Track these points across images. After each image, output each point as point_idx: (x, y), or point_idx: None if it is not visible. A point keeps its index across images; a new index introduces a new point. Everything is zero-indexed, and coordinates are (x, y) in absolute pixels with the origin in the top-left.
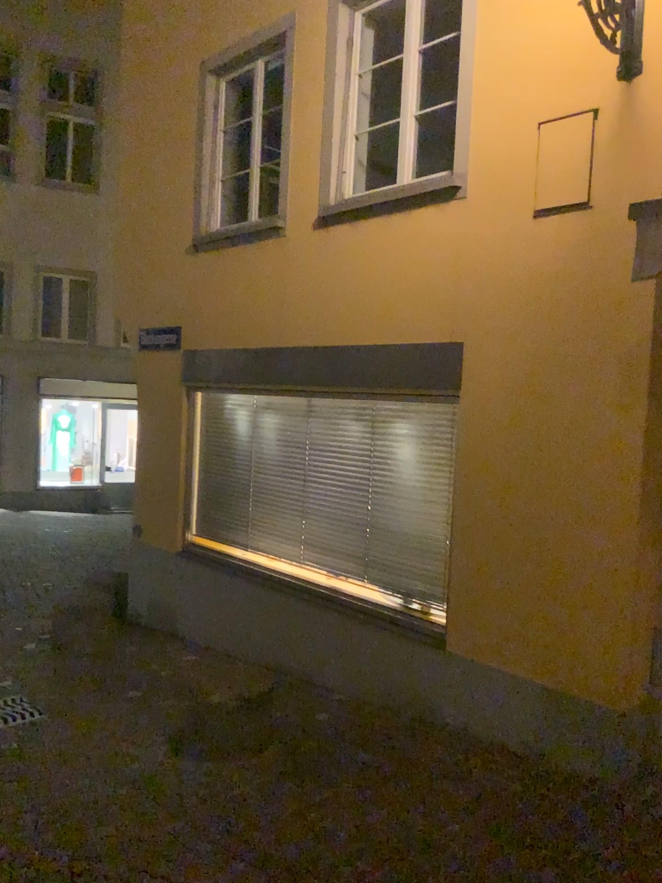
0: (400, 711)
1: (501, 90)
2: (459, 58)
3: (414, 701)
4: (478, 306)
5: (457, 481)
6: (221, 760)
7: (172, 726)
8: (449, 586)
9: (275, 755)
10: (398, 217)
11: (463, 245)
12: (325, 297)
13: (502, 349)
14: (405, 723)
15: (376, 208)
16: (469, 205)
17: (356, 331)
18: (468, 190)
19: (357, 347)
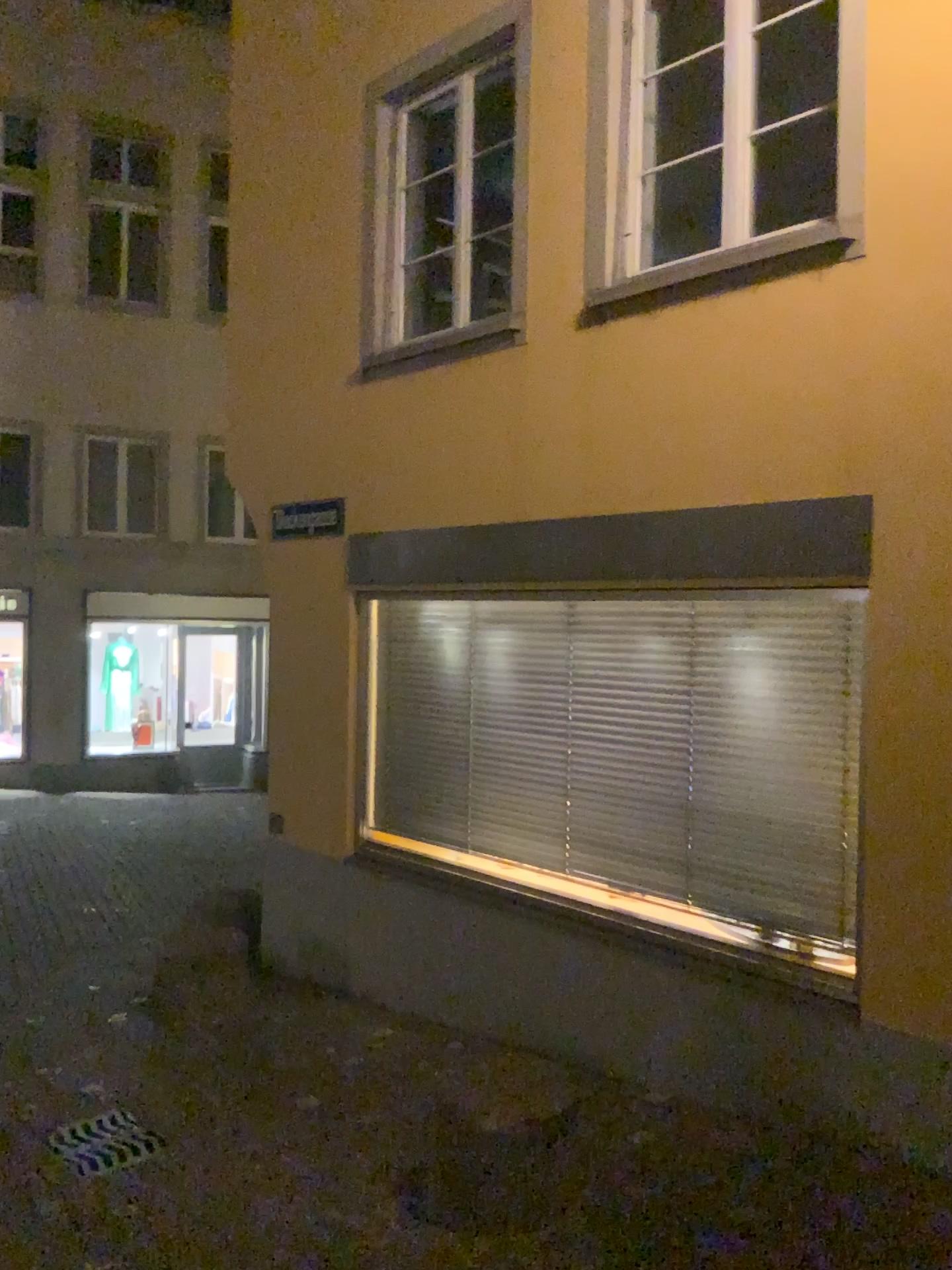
0: (777, 1125)
1: (921, 76)
2: (837, 33)
3: (800, 1108)
4: (893, 435)
5: (869, 730)
6: (503, 1231)
7: (397, 1166)
8: (861, 909)
9: (591, 1218)
10: (731, 300)
11: (860, 335)
12: (602, 436)
13: (944, 504)
14: (793, 1148)
15: (690, 287)
16: (869, 269)
17: (661, 489)
18: (864, 246)
19: (666, 514)
